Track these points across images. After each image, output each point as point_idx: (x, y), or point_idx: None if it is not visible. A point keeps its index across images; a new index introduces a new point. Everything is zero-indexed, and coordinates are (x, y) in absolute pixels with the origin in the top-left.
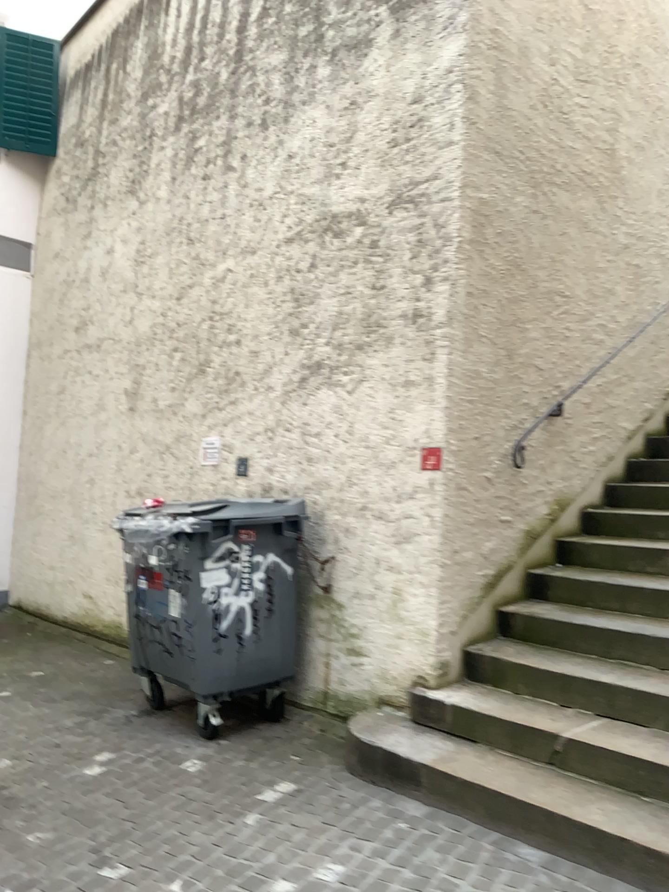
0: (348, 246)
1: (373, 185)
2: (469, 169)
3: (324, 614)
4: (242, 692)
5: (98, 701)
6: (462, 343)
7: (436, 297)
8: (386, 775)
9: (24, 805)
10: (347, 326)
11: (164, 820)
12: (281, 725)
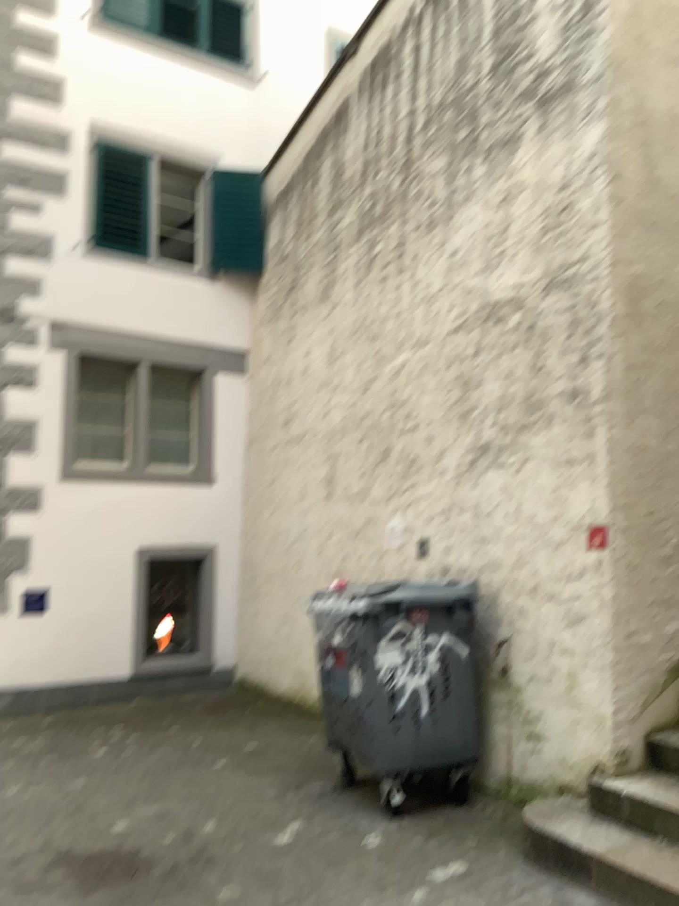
0: (507, 332)
1: (526, 272)
2: (615, 248)
3: (501, 696)
4: (422, 771)
5: (297, 774)
6: (620, 419)
7: (590, 376)
8: (557, 864)
9: (221, 864)
10: (510, 409)
11: (338, 888)
12: (463, 807)
